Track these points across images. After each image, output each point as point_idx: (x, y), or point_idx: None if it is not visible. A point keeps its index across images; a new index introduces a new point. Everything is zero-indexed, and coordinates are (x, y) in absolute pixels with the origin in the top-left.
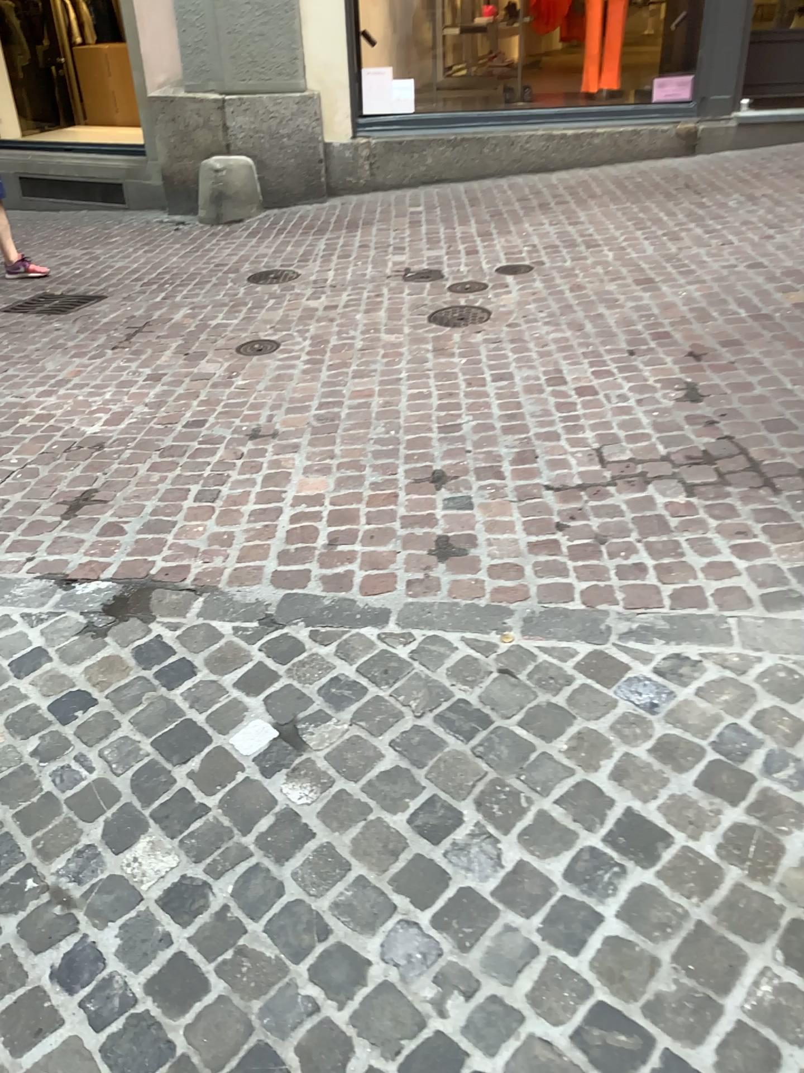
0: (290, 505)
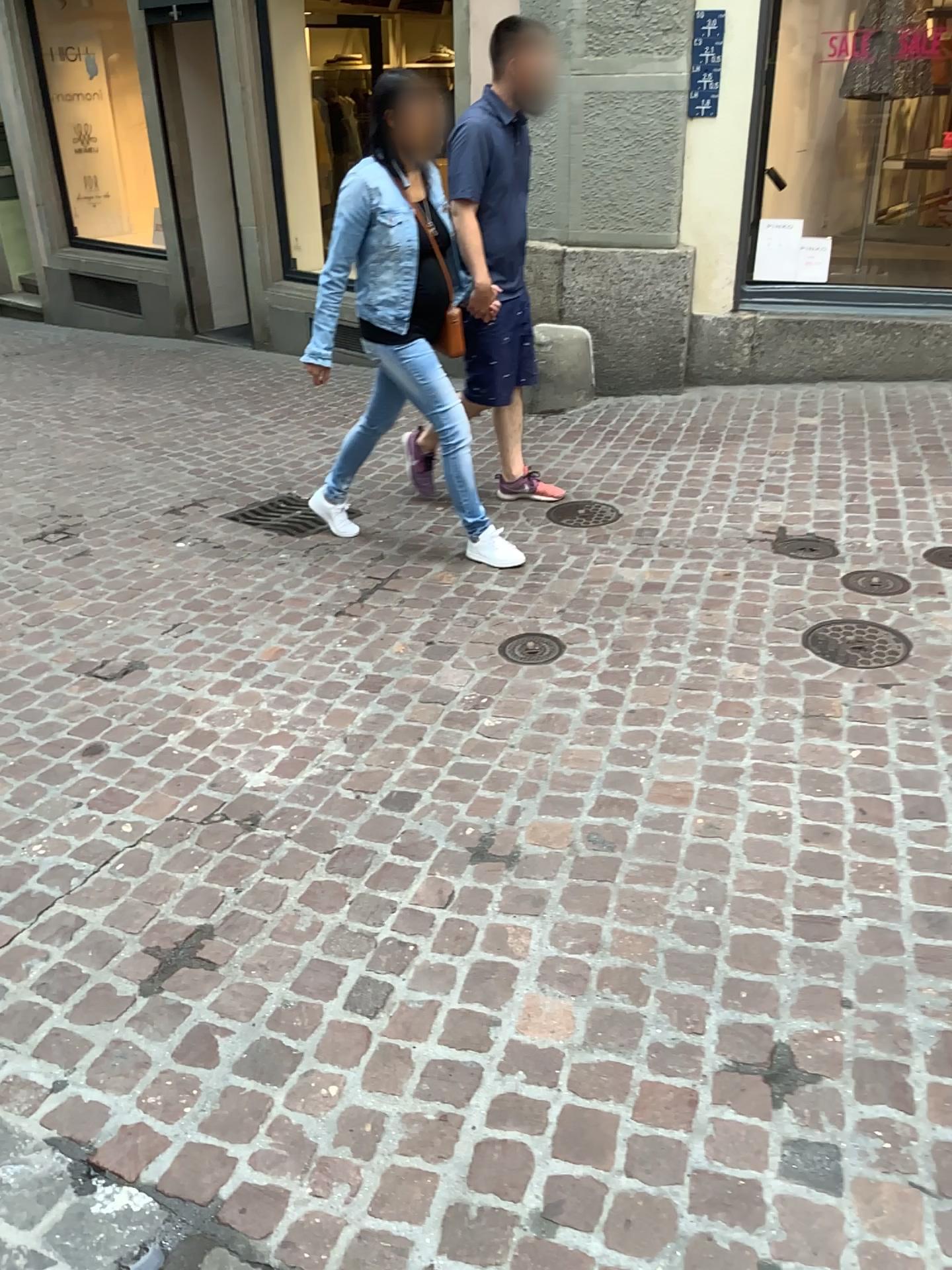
0: (497, 1070)
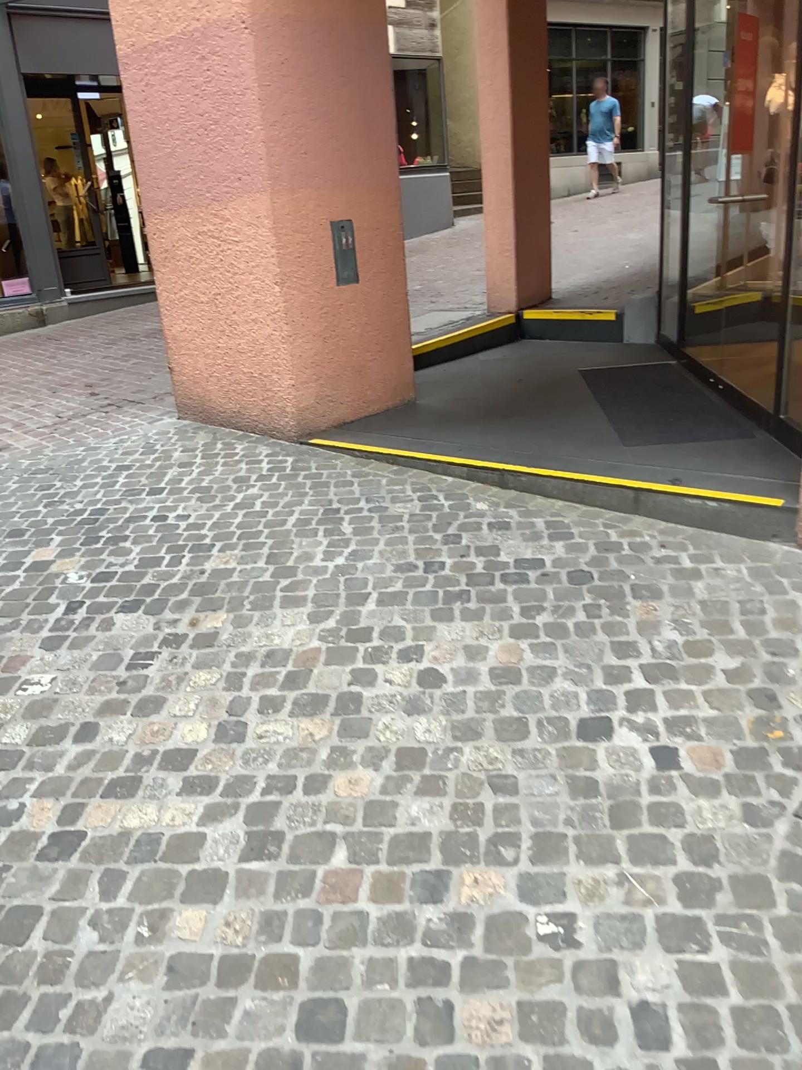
0: None
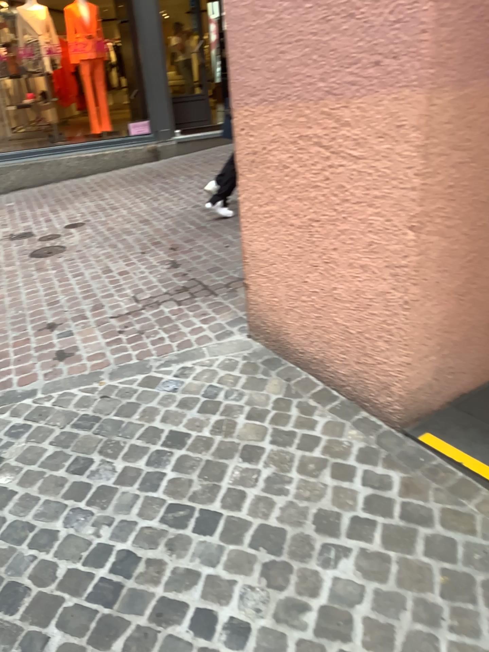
0: None
